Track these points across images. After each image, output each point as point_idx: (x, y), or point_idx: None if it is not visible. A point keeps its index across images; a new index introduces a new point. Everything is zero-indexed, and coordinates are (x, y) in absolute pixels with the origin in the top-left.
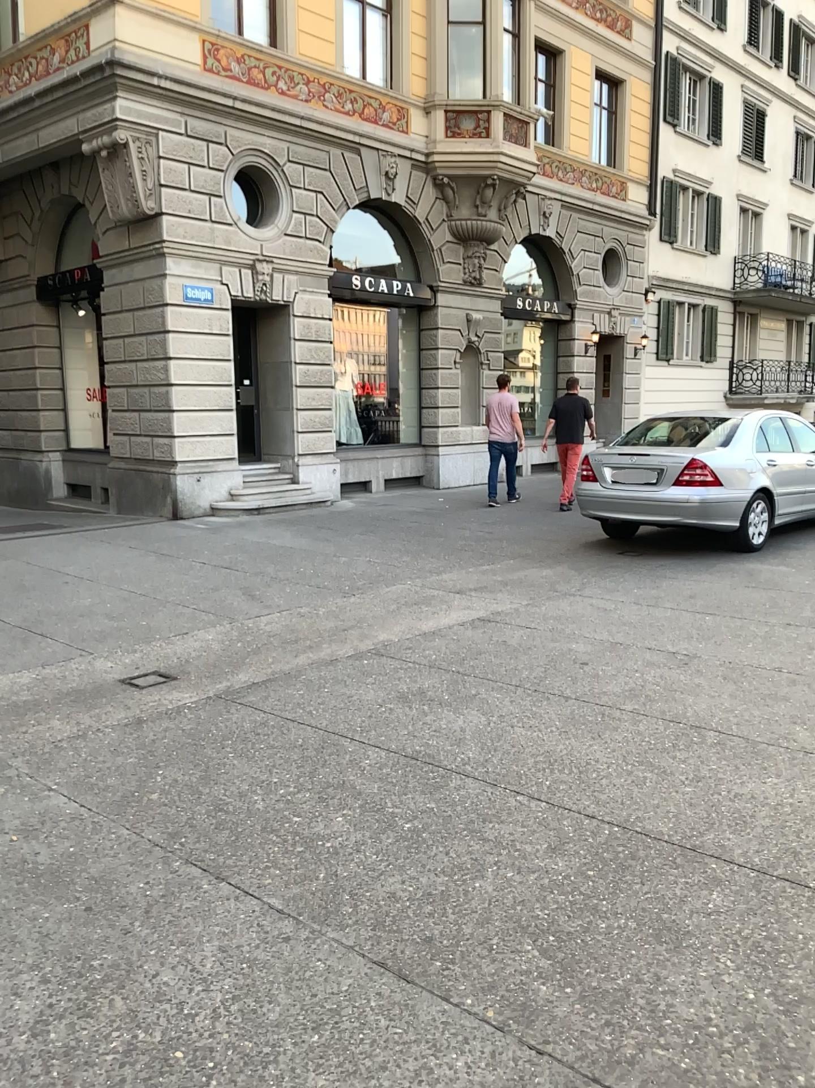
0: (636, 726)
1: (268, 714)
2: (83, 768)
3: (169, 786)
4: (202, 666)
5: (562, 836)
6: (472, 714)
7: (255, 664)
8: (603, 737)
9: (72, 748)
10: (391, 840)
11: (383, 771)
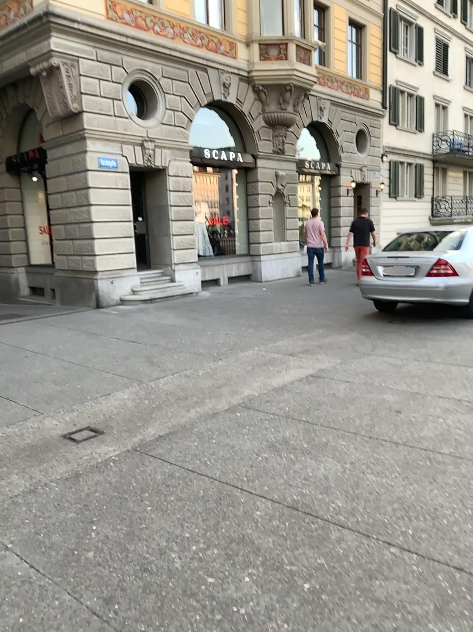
0: (458, 468)
1: (174, 466)
2: (33, 525)
3: (102, 543)
4: (122, 423)
5: (443, 594)
6: (329, 461)
7: (160, 419)
8: (438, 480)
9: (24, 505)
10: (297, 604)
11: (273, 521)
